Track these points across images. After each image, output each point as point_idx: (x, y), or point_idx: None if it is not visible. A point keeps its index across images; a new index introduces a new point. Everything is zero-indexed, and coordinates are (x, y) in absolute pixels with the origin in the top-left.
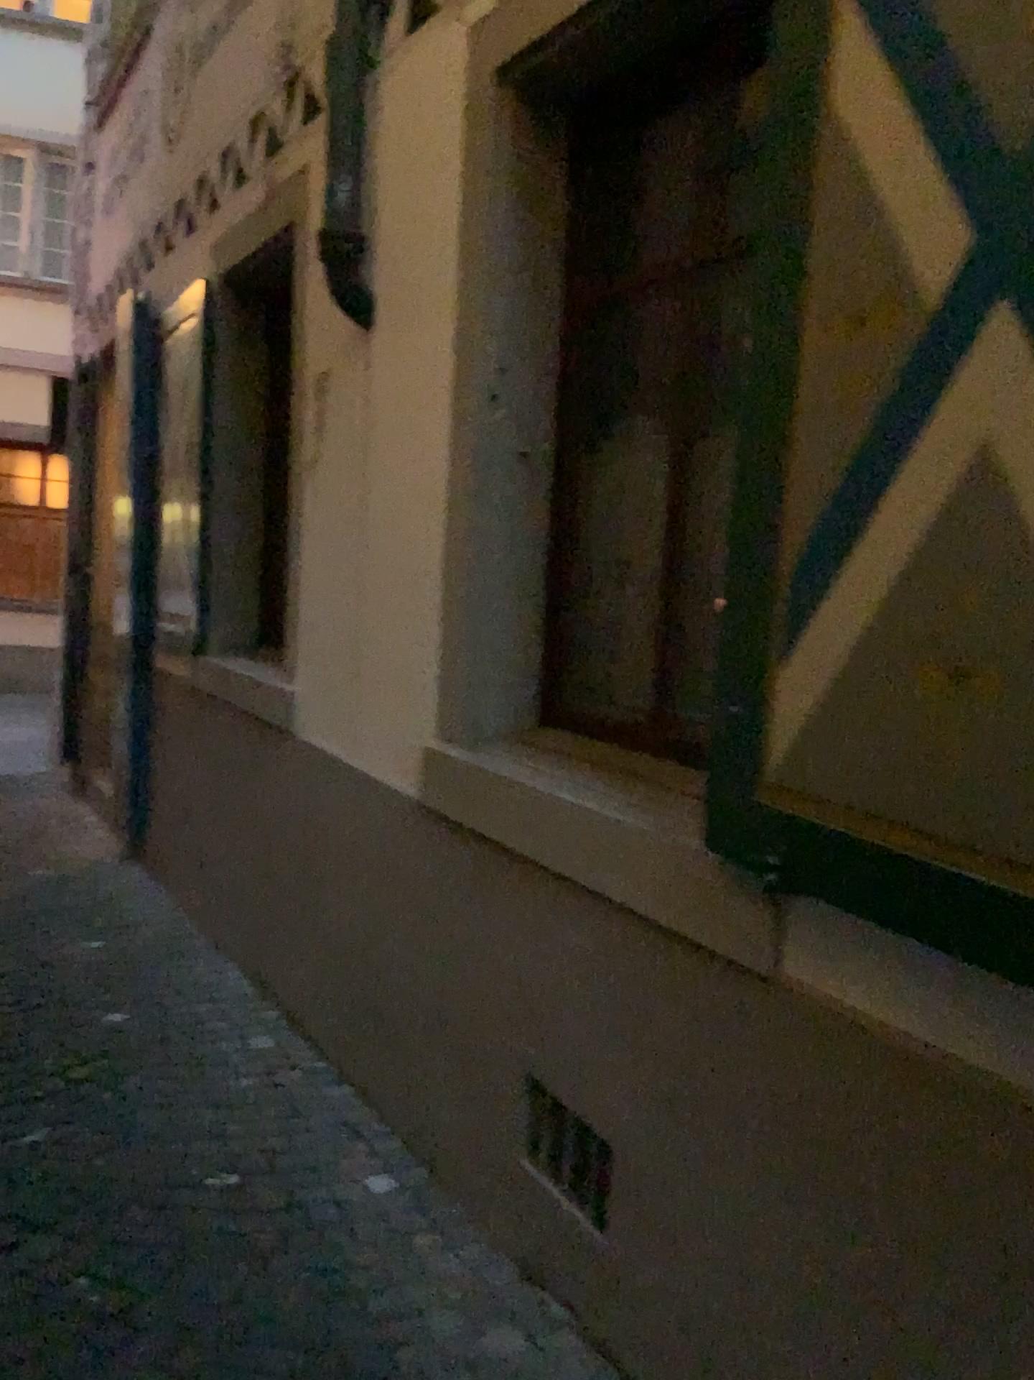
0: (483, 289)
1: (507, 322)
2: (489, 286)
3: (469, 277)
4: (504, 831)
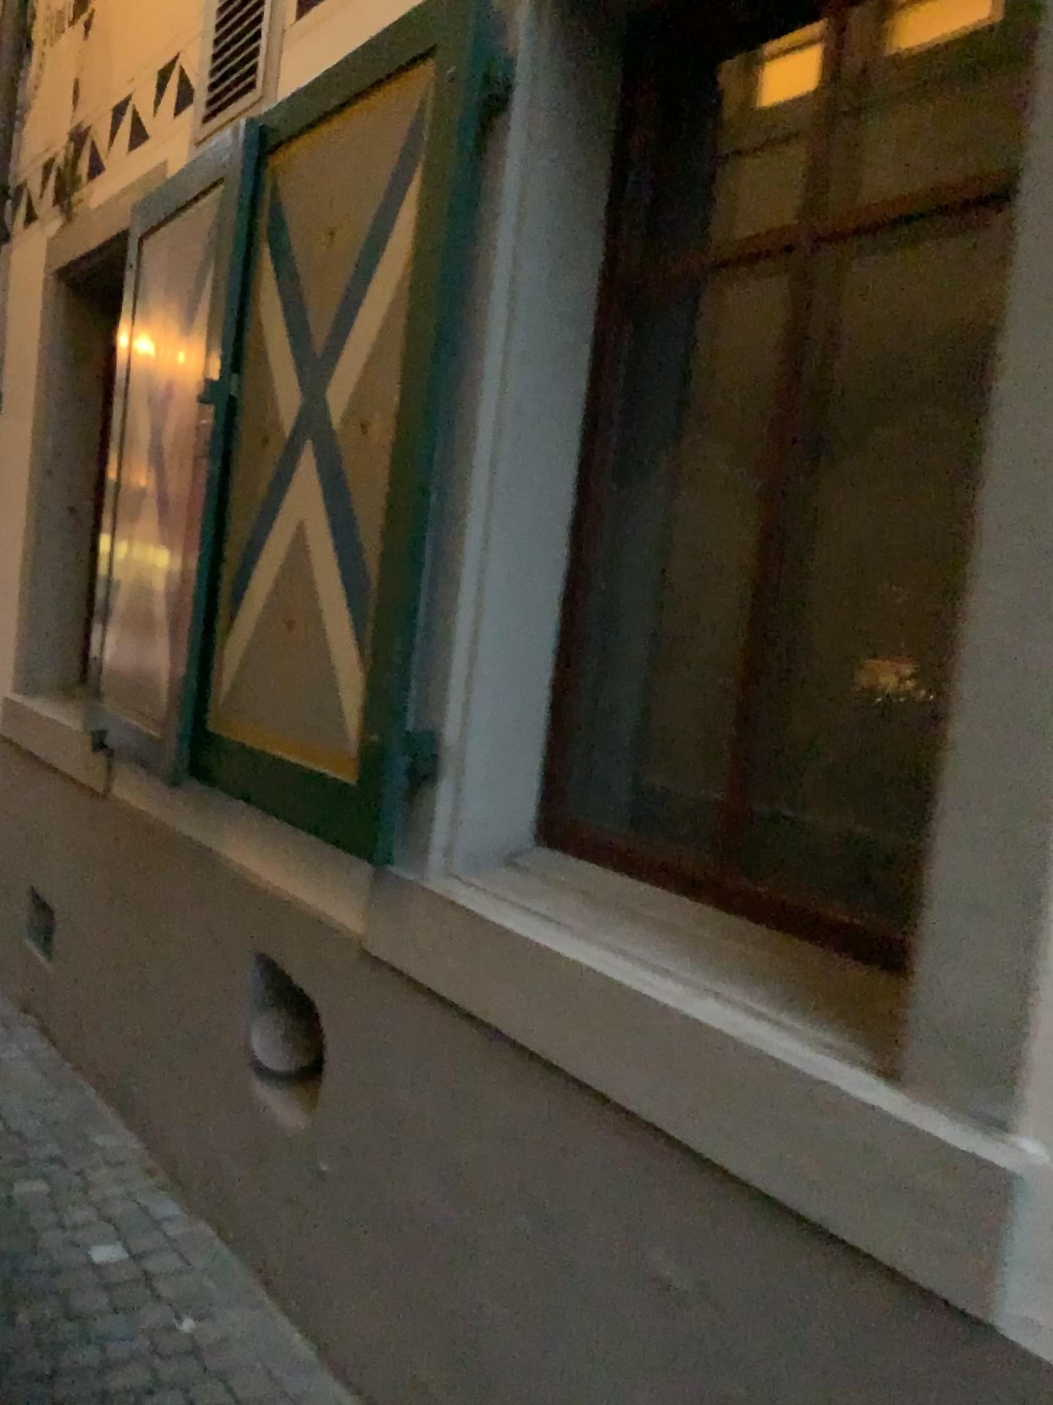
0: (47, 404)
1: (64, 426)
2: (51, 403)
3: (38, 397)
4: (29, 741)
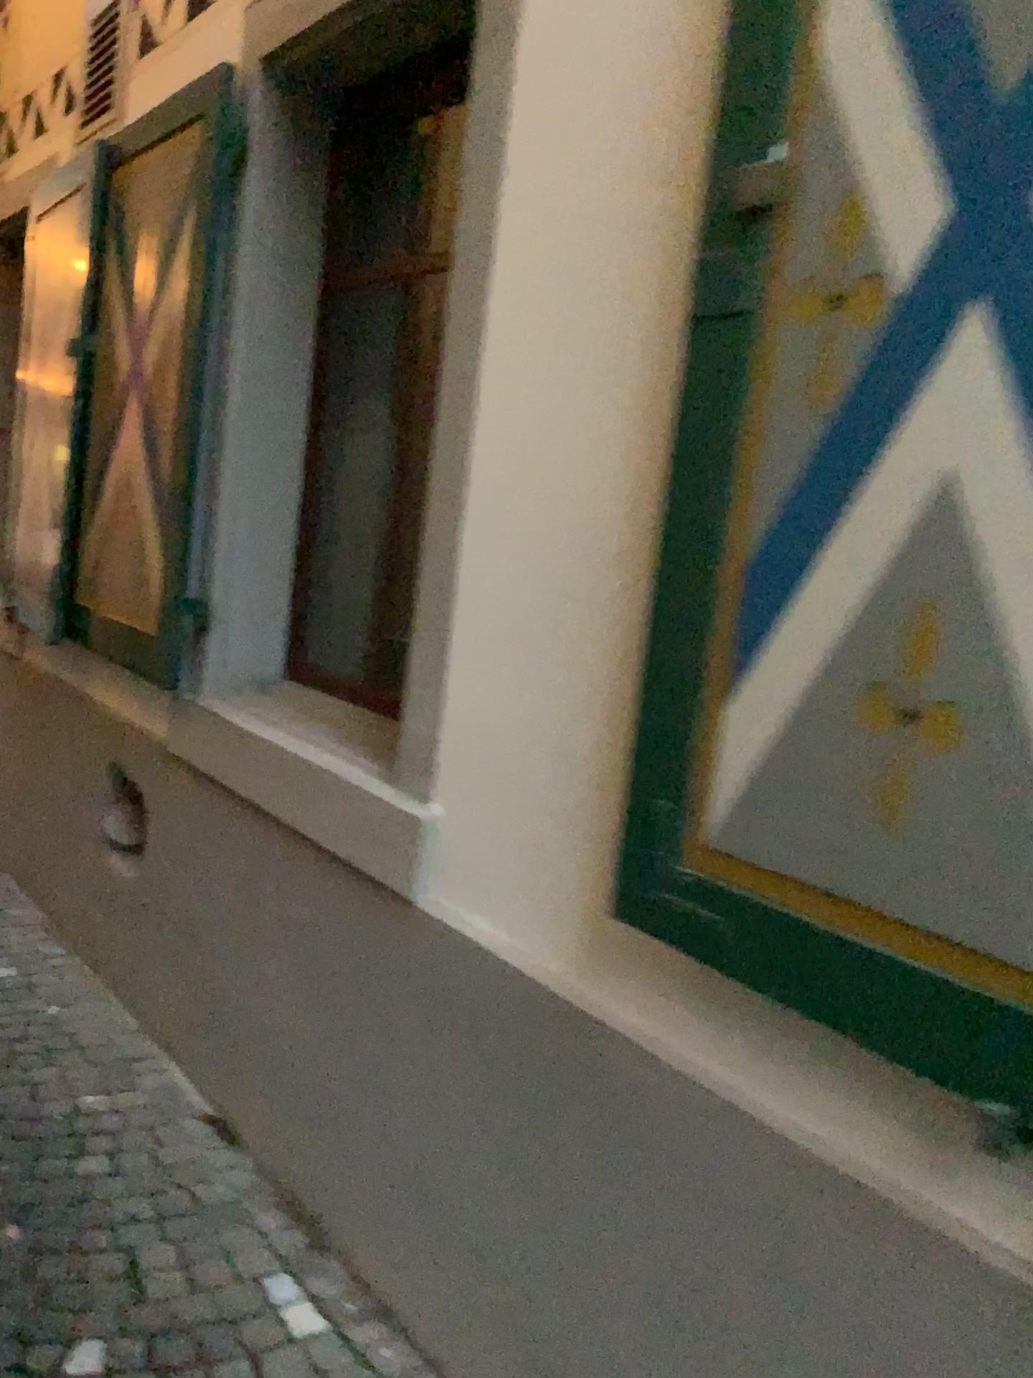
0: None
1: None
2: None
3: None
4: None
